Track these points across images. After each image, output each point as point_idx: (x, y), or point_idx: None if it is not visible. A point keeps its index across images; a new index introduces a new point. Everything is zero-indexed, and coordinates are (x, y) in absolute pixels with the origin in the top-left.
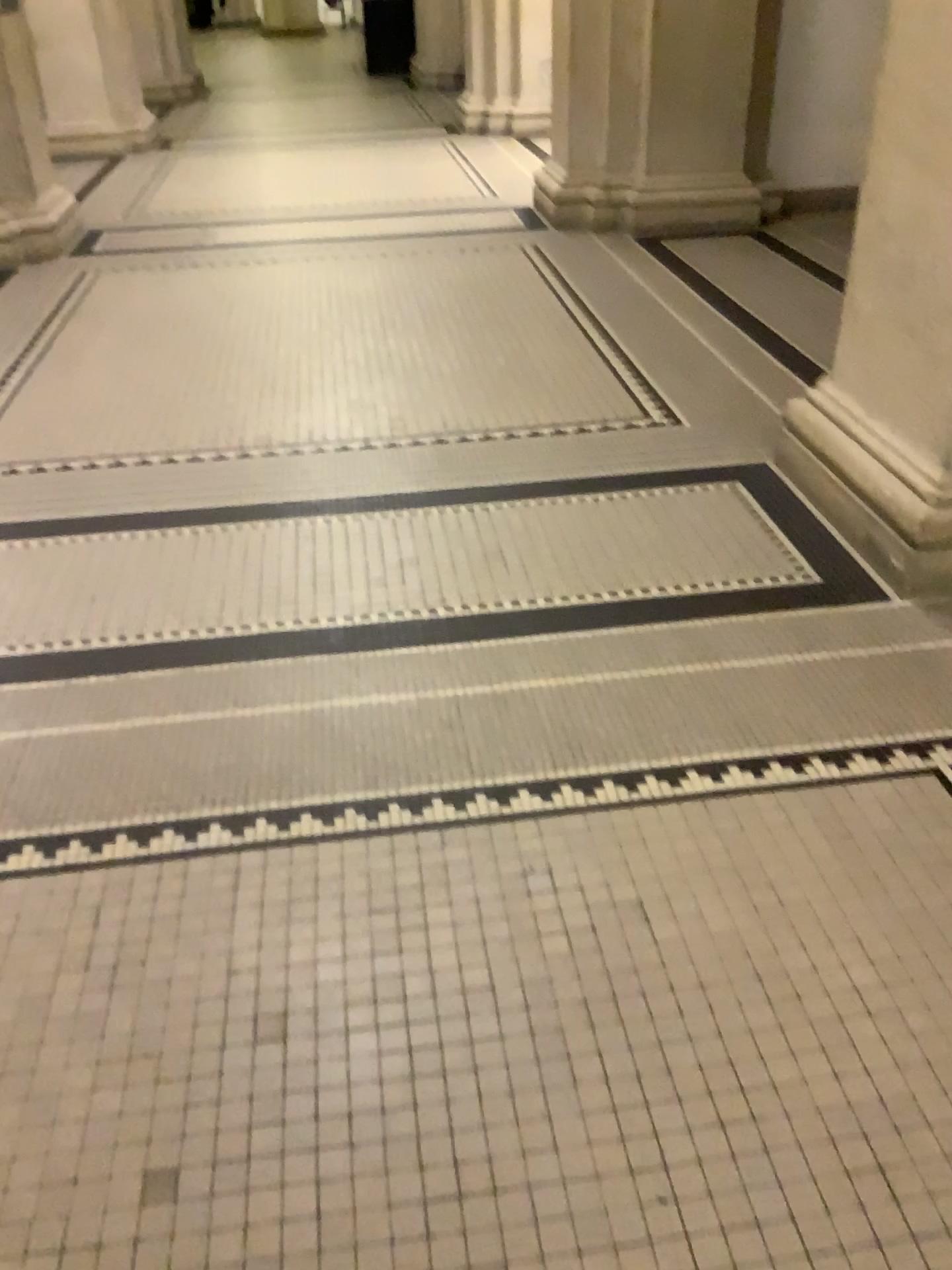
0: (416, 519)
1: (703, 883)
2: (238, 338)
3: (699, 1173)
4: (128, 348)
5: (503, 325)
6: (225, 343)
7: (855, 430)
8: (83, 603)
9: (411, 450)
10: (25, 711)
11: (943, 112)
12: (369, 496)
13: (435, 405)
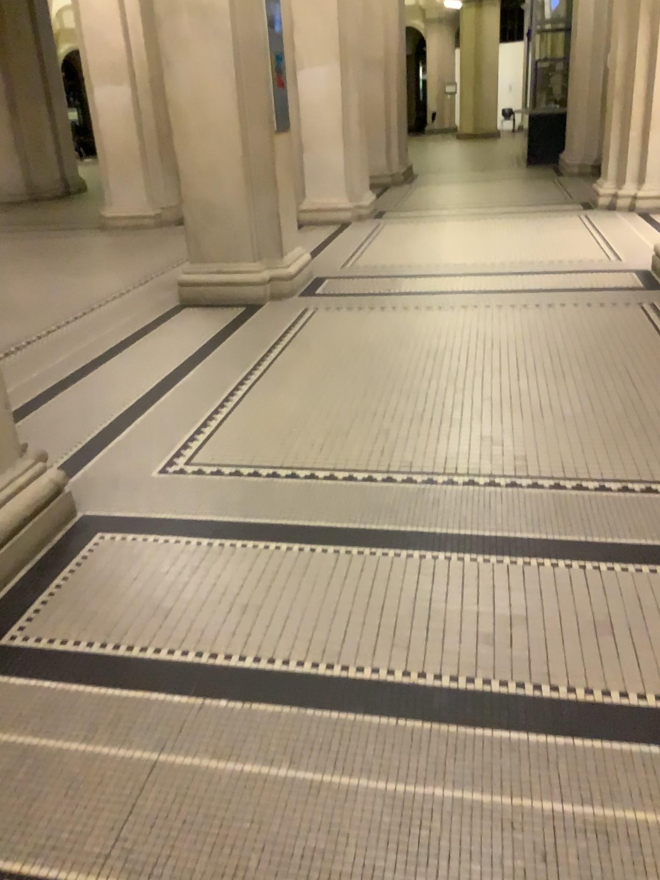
0: (530, 569)
1: None
2: (403, 369)
3: None
4: (322, 371)
5: (620, 374)
6: (392, 372)
7: None
8: (236, 612)
9: (531, 491)
10: (163, 725)
11: None
12: (490, 537)
13: (556, 447)
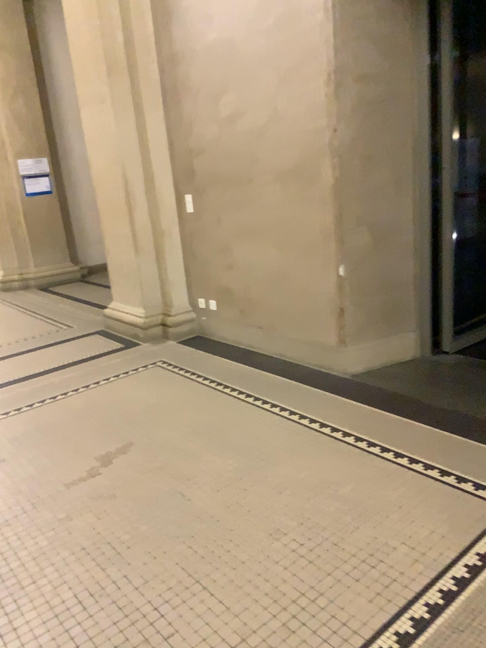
0: None
1: (110, 393)
2: None
3: (121, 420)
4: None
5: None
6: None
7: (122, 309)
8: None
9: None
10: None
11: (117, 228)
12: None
13: None
